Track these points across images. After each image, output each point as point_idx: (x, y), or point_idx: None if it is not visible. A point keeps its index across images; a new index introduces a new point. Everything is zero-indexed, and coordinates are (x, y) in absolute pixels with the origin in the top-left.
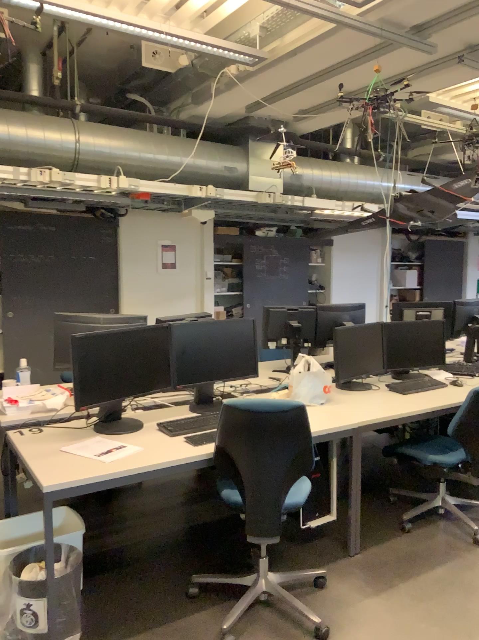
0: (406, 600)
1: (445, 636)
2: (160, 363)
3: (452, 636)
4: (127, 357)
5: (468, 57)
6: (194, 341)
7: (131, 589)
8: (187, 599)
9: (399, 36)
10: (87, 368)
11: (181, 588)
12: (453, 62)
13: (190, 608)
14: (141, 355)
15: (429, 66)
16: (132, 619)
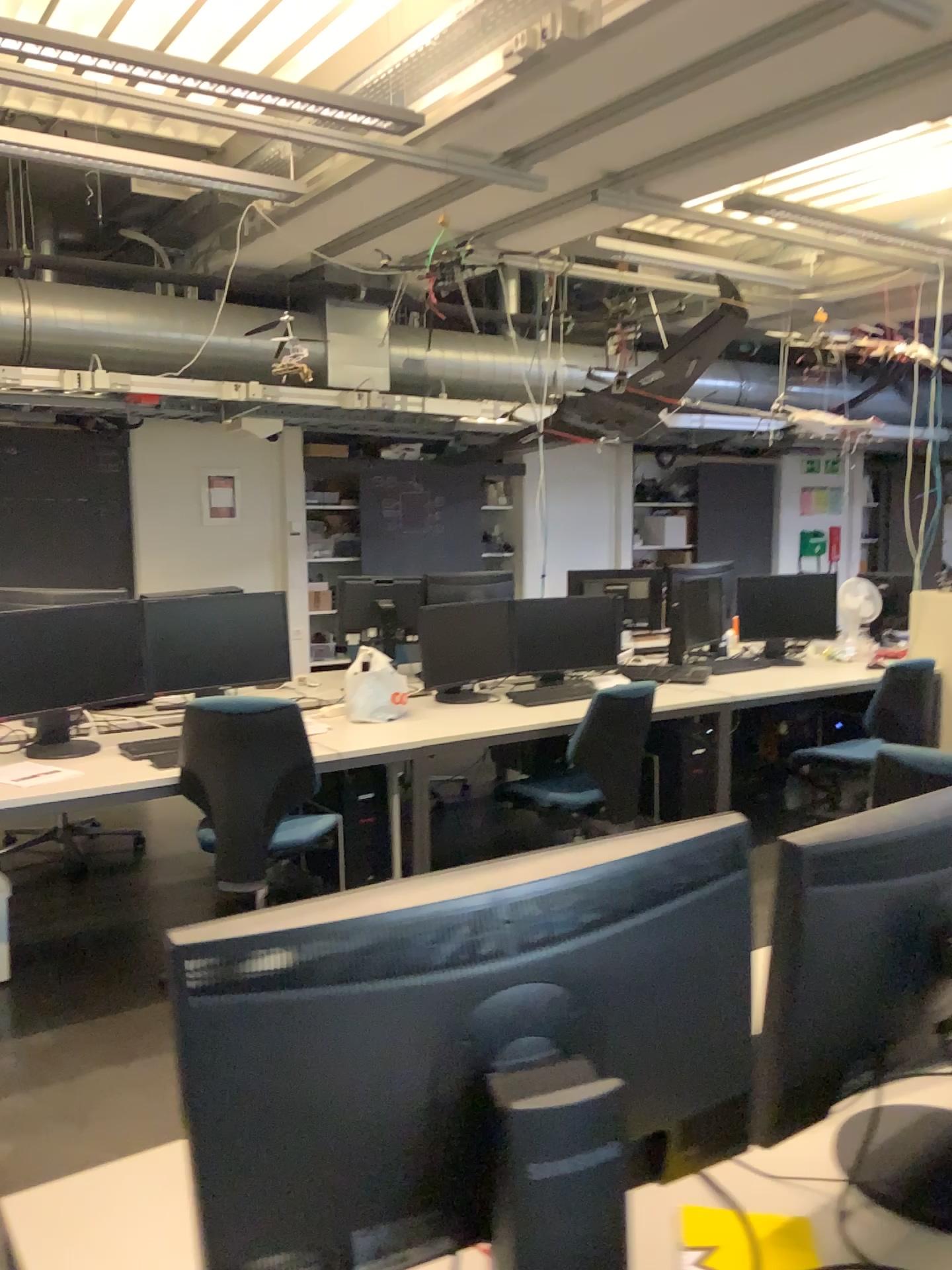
0: None
1: None
2: (128, 659)
3: None
4: (73, 649)
5: (609, 194)
6: (186, 628)
7: (79, 977)
8: (155, 986)
9: (482, 170)
10: (9, 664)
11: (152, 975)
12: (591, 200)
13: (157, 994)
14: (95, 647)
15: (559, 205)
16: (70, 1007)
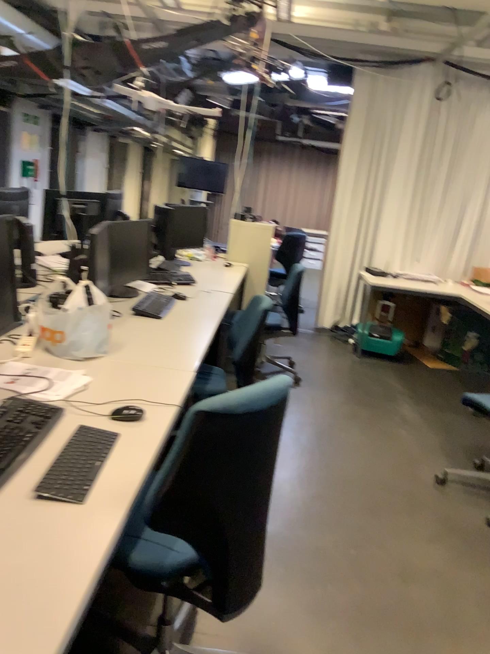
0: (280, 570)
1: (342, 590)
2: None
3: (346, 585)
4: None
5: None
6: None
7: None
8: None
9: None
10: None
11: None
12: None
13: None
14: None
15: None
16: None
